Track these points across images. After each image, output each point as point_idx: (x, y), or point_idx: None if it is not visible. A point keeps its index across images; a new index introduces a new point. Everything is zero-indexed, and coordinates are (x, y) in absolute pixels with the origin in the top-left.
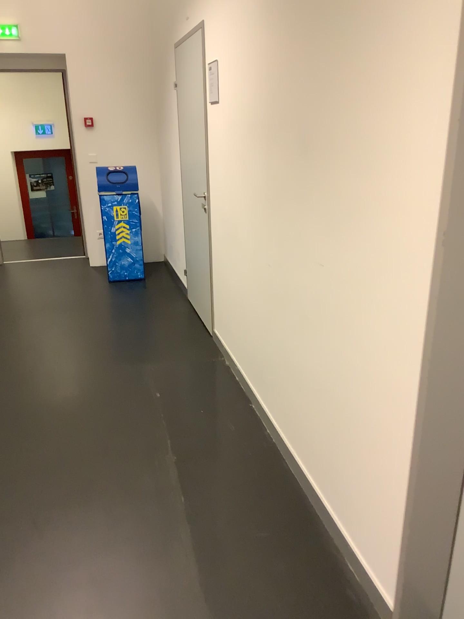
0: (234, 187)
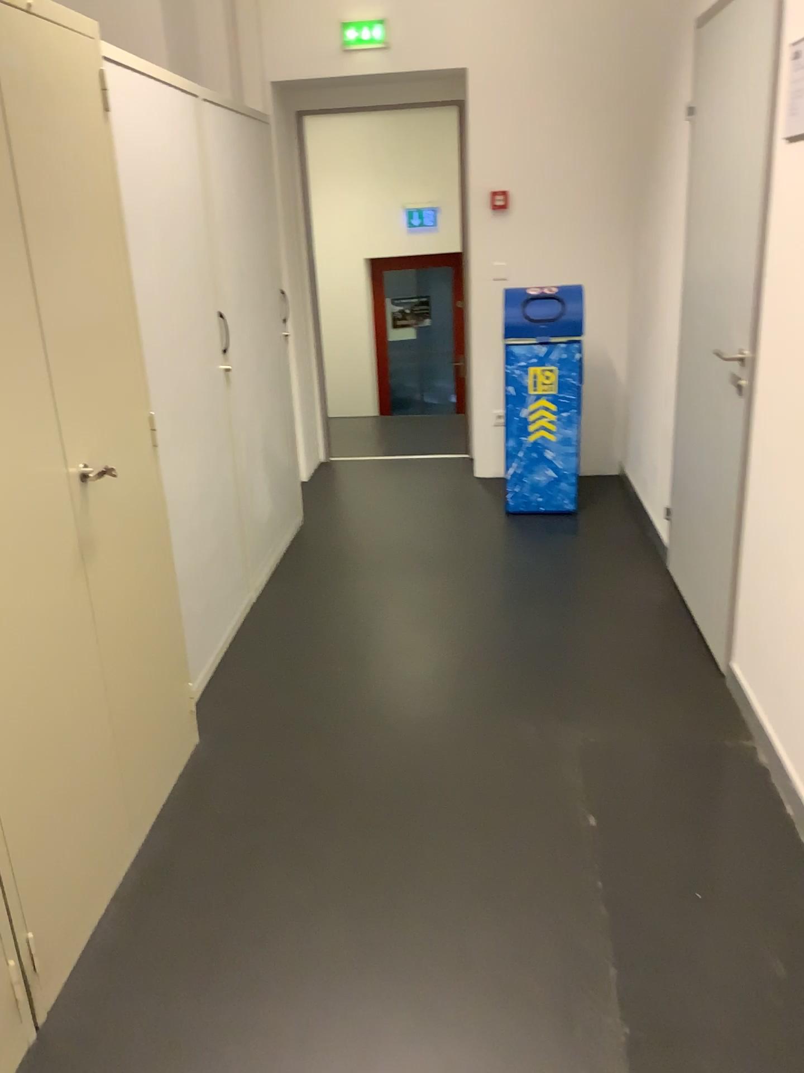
0: None
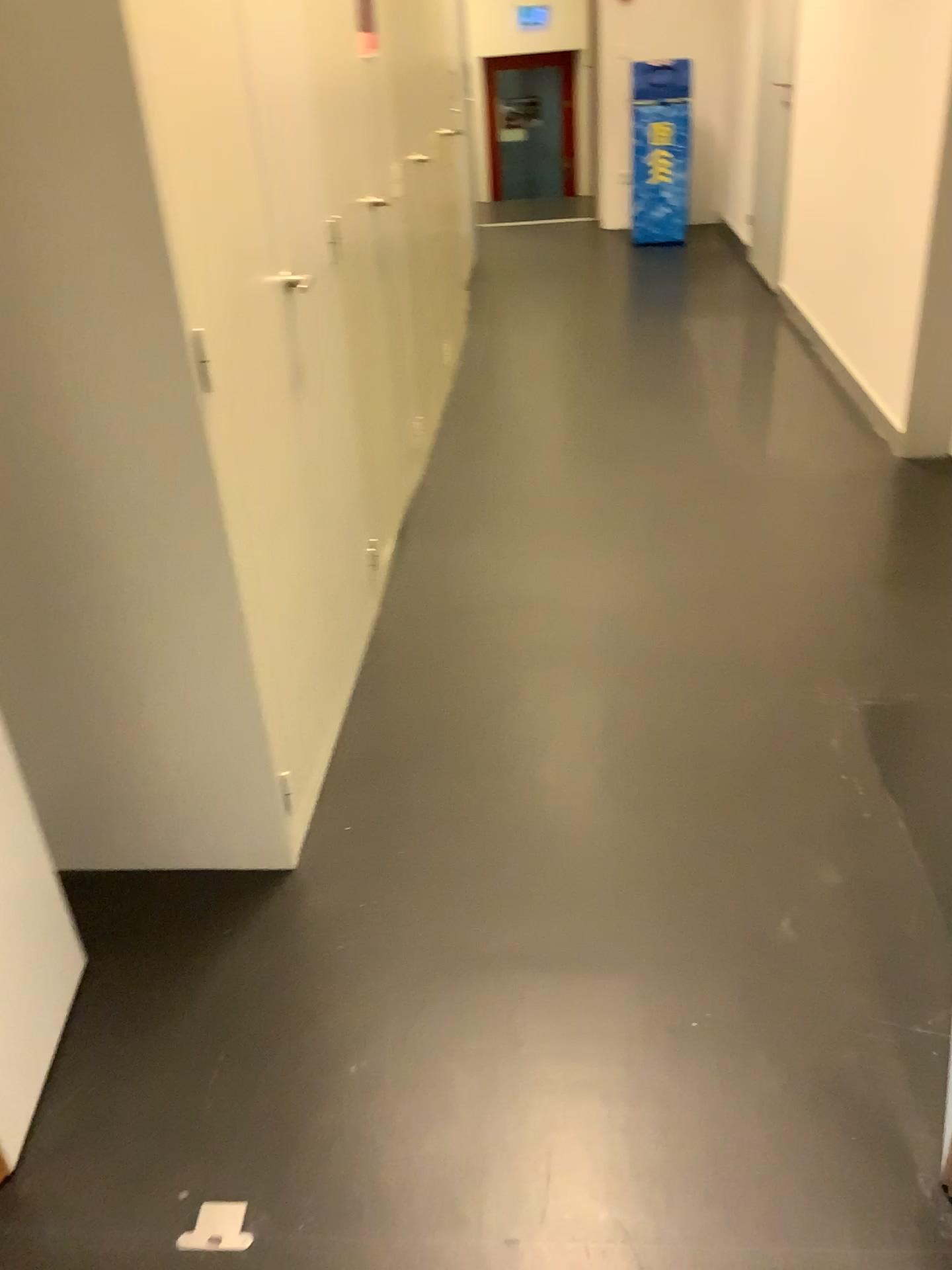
0: (821, 59)
